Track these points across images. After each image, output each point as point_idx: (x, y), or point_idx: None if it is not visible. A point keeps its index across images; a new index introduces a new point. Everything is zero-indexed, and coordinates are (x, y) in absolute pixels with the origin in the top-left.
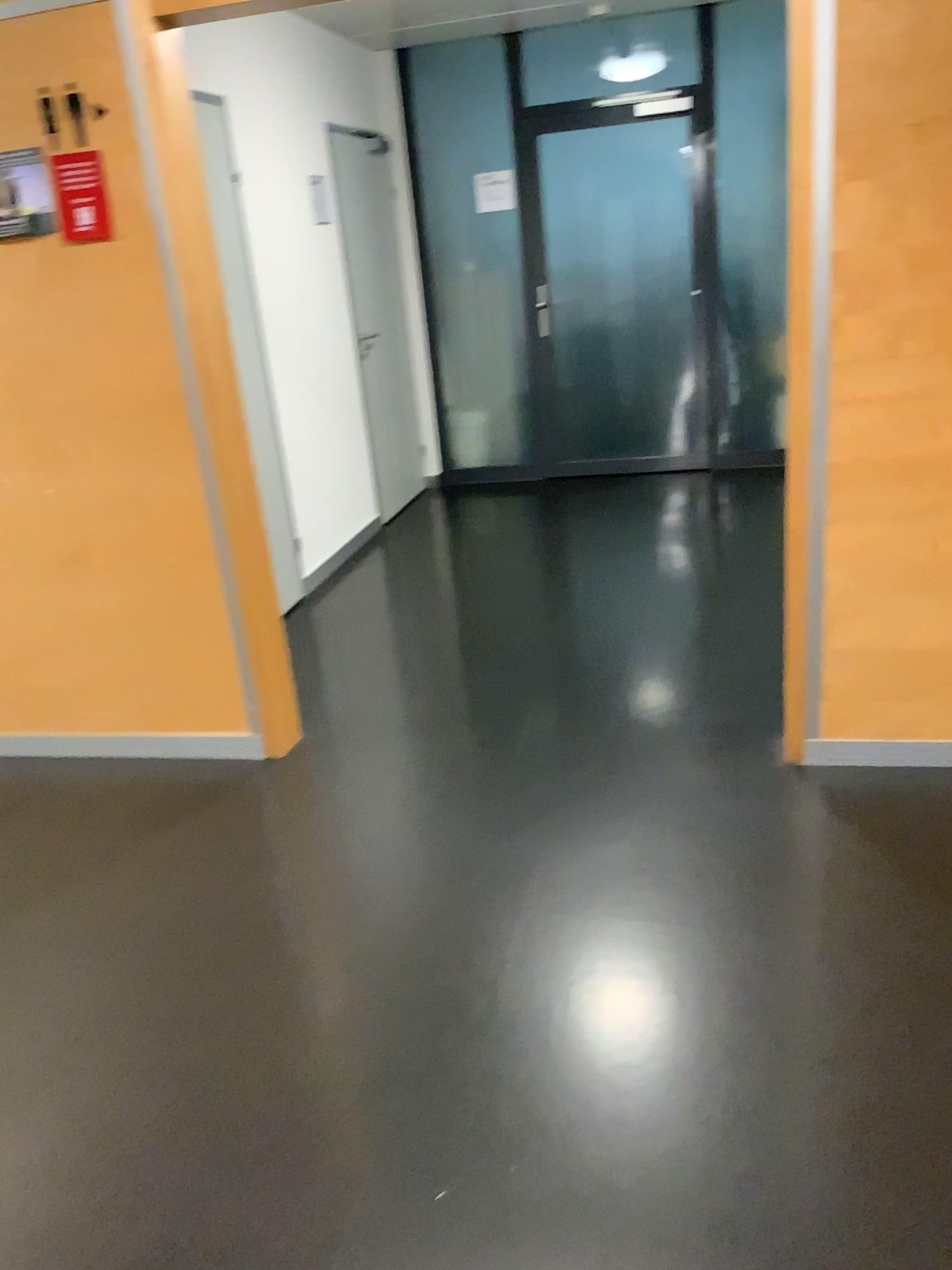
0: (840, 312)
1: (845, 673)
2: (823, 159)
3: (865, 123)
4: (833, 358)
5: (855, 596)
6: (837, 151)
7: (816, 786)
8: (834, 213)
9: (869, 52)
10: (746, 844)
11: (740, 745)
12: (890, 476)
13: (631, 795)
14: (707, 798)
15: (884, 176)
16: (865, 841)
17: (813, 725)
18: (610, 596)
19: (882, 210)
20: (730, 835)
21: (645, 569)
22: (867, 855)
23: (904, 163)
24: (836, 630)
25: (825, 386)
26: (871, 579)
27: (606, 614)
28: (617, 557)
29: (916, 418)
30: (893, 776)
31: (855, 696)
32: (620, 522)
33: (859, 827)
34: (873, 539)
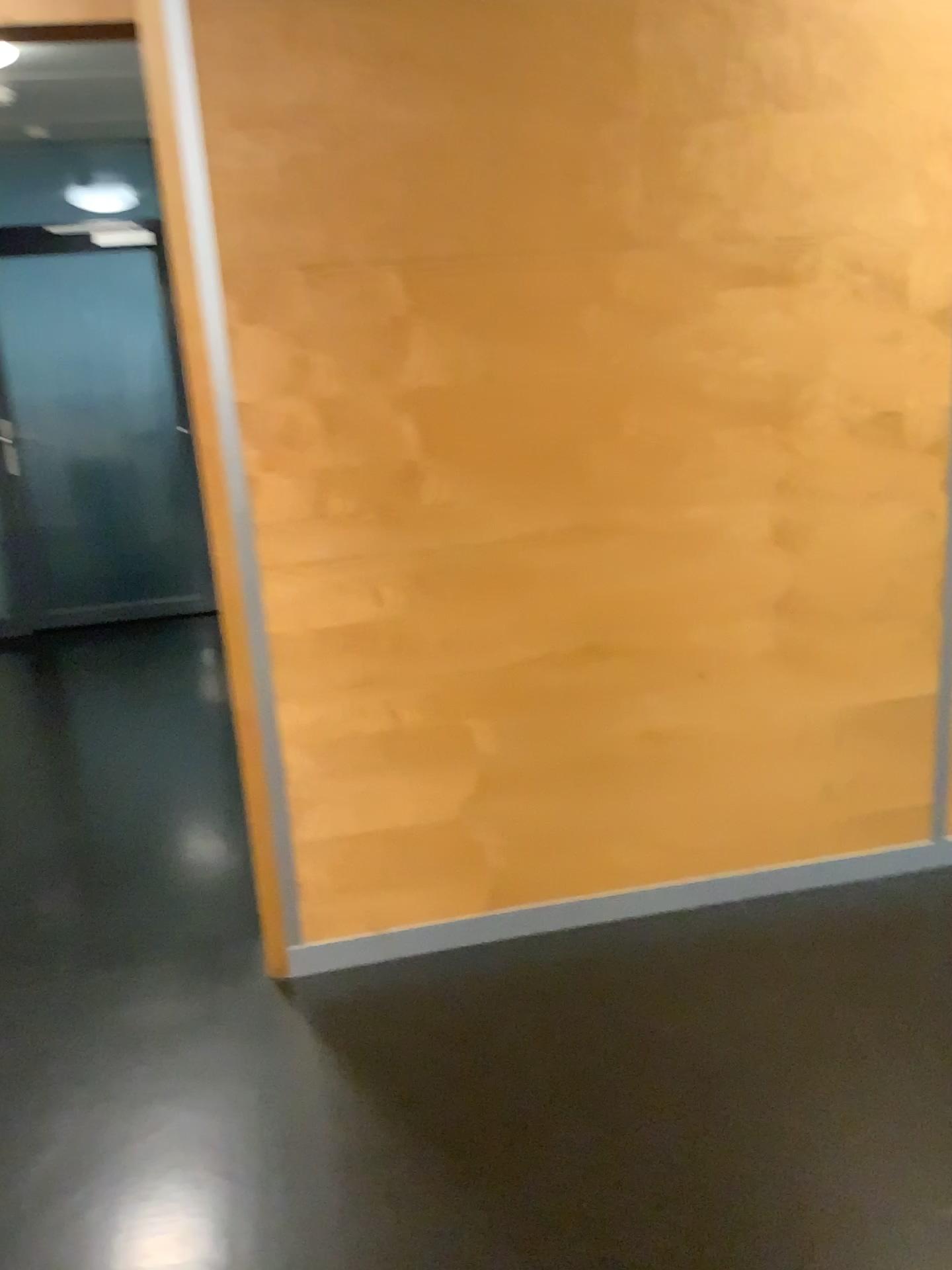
0: (257, 468)
1: (323, 865)
2: (216, 300)
3: (255, 264)
4: (257, 518)
5: (321, 779)
6: (229, 293)
7: (303, 1005)
8: (236, 361)
9: (248, 189)
10: (213, 1110)
11: (221, 963)
12: (338, 644)
13: (77, 1065)
14: (172, 1050)
15: (285, 322)
16: (352, 1073)
17: (296, 929)
18: (89, 779)
19: (288, 357)
20: (196, 1100)
21: (136, 739)
22: (353, 1094)
23: (304, 308)
24: (305, 819)
25: (253, 550)
26: (335, 757)
27: (82, 803)
28: (104, 726)
29: (357, 579)
30: (385, 976)
31: (336, 889)
32: (114, 682)
33: (347, 1054)
34: (330, 714)
